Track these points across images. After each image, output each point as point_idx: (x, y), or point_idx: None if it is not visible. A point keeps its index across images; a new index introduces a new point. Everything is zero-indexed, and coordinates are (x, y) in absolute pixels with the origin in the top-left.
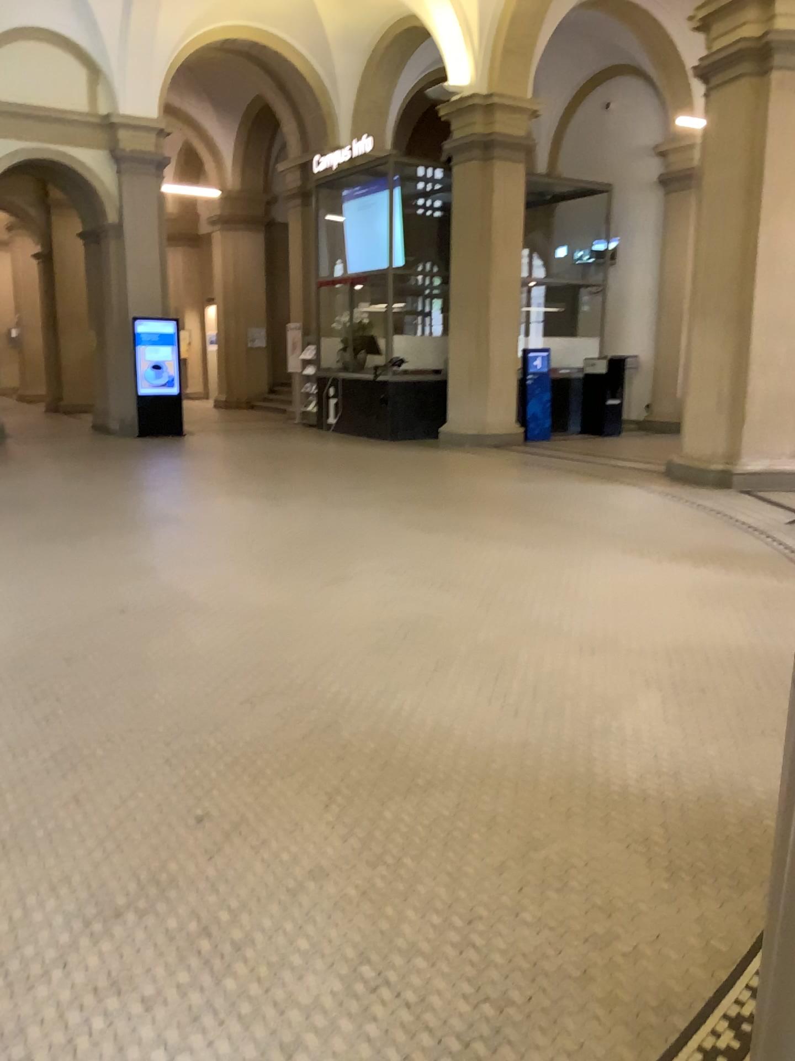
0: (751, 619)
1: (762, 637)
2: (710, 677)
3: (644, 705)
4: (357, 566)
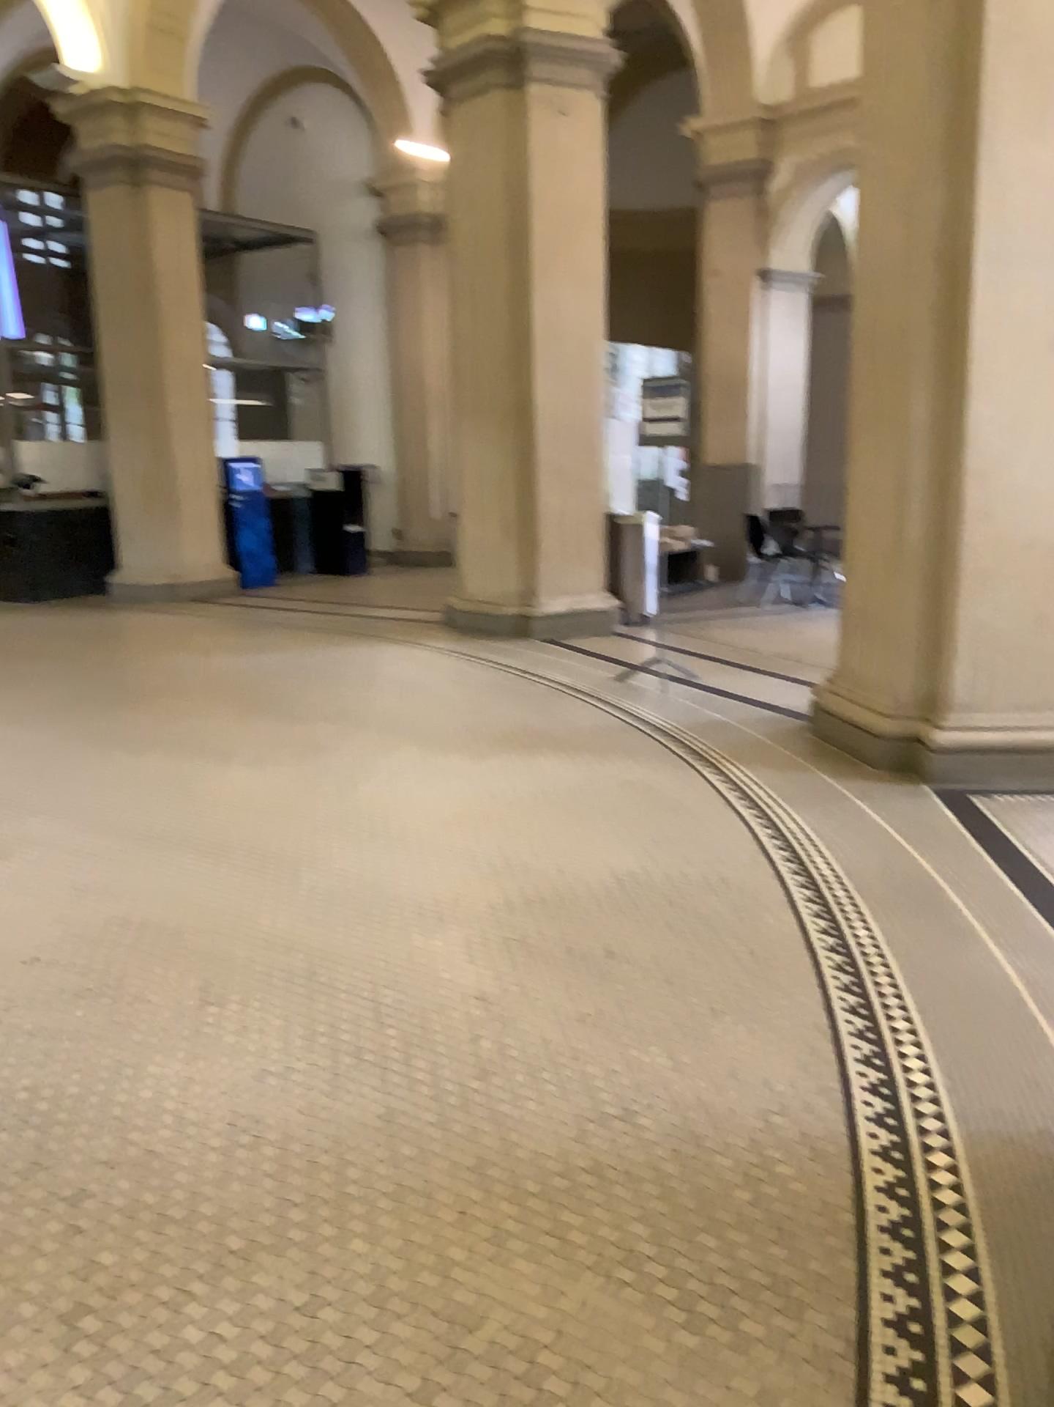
0: (625, 824)
1: (647, 850)
2: (606, 927)
3: (535, 994)
4: (24, 825)
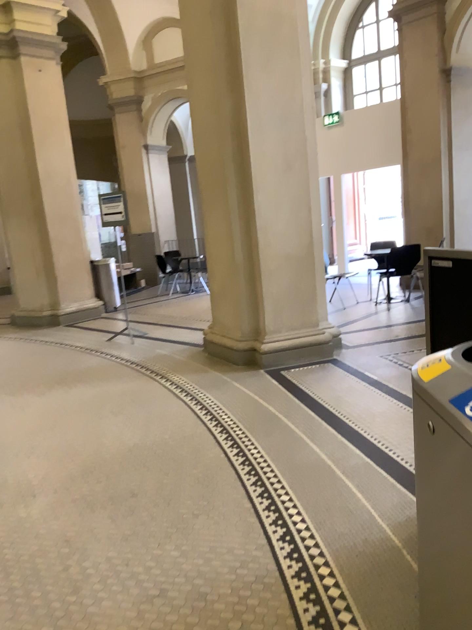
0: (126, 417)
1: (140, 428)
2: (128, 477)
3: (96, 528)
4: None
